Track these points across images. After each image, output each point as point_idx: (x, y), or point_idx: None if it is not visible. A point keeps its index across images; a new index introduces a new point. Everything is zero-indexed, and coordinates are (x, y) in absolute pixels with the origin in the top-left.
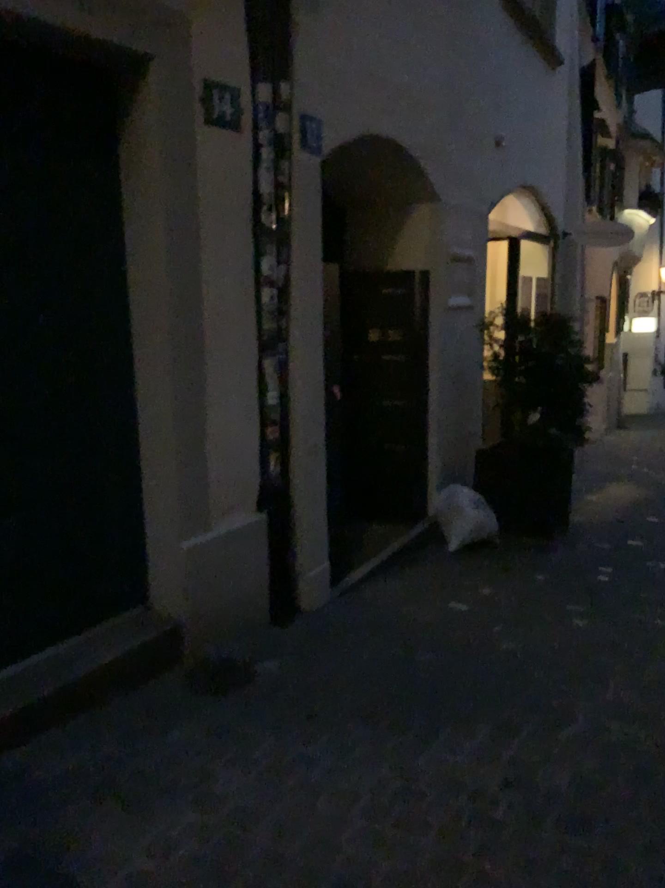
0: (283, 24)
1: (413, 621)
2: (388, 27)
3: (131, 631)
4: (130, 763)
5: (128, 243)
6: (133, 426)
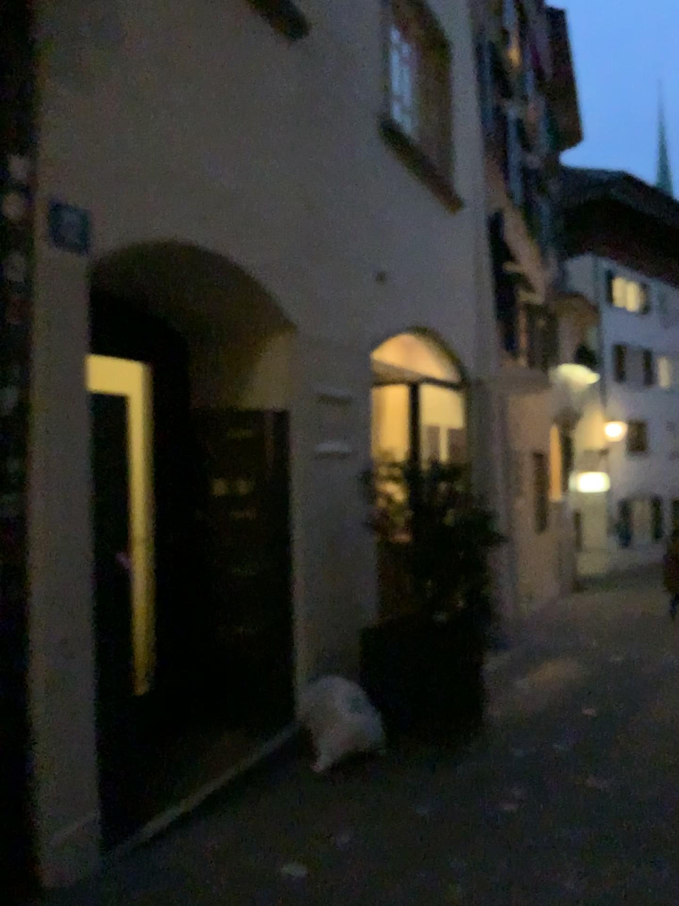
0: (19, 86)
1: (208, 905)
2: (202, 121)
3: None
4: None
5: None
6: None
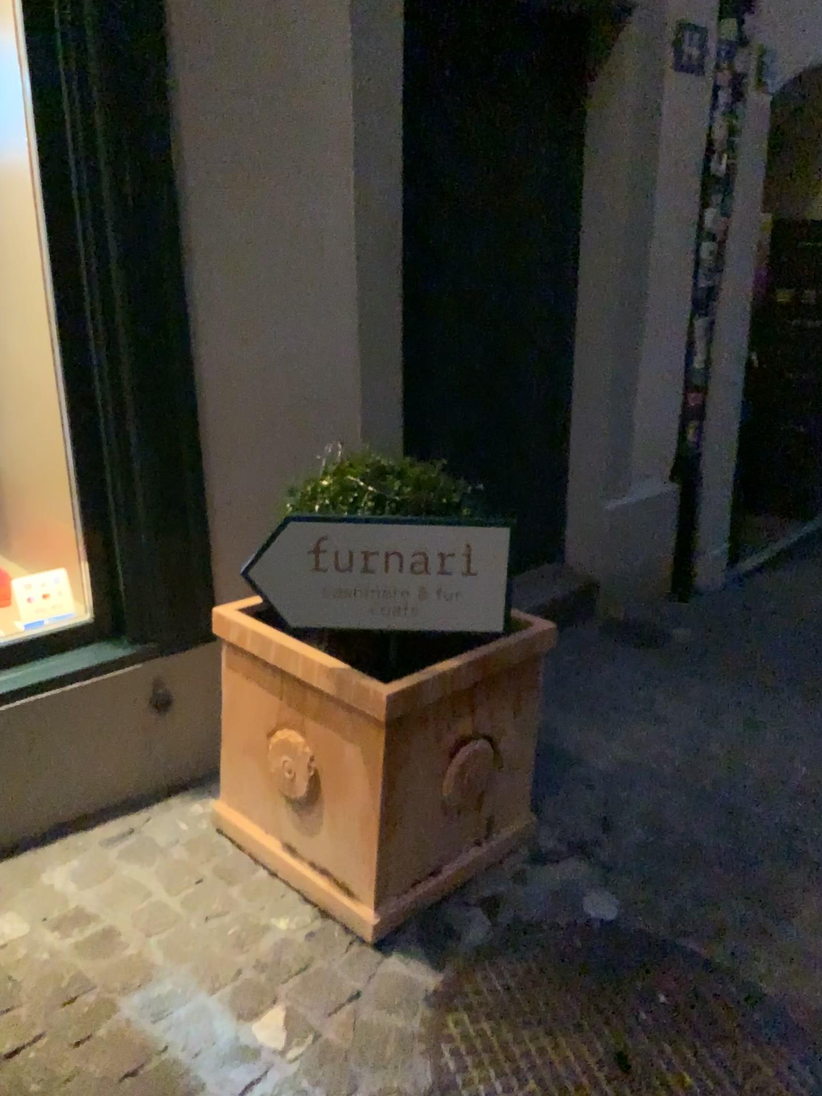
0: None
1: None
2: None
3: (558, 582)
4: (585, 686)
5: (584, 199)
6: (567, 384)
